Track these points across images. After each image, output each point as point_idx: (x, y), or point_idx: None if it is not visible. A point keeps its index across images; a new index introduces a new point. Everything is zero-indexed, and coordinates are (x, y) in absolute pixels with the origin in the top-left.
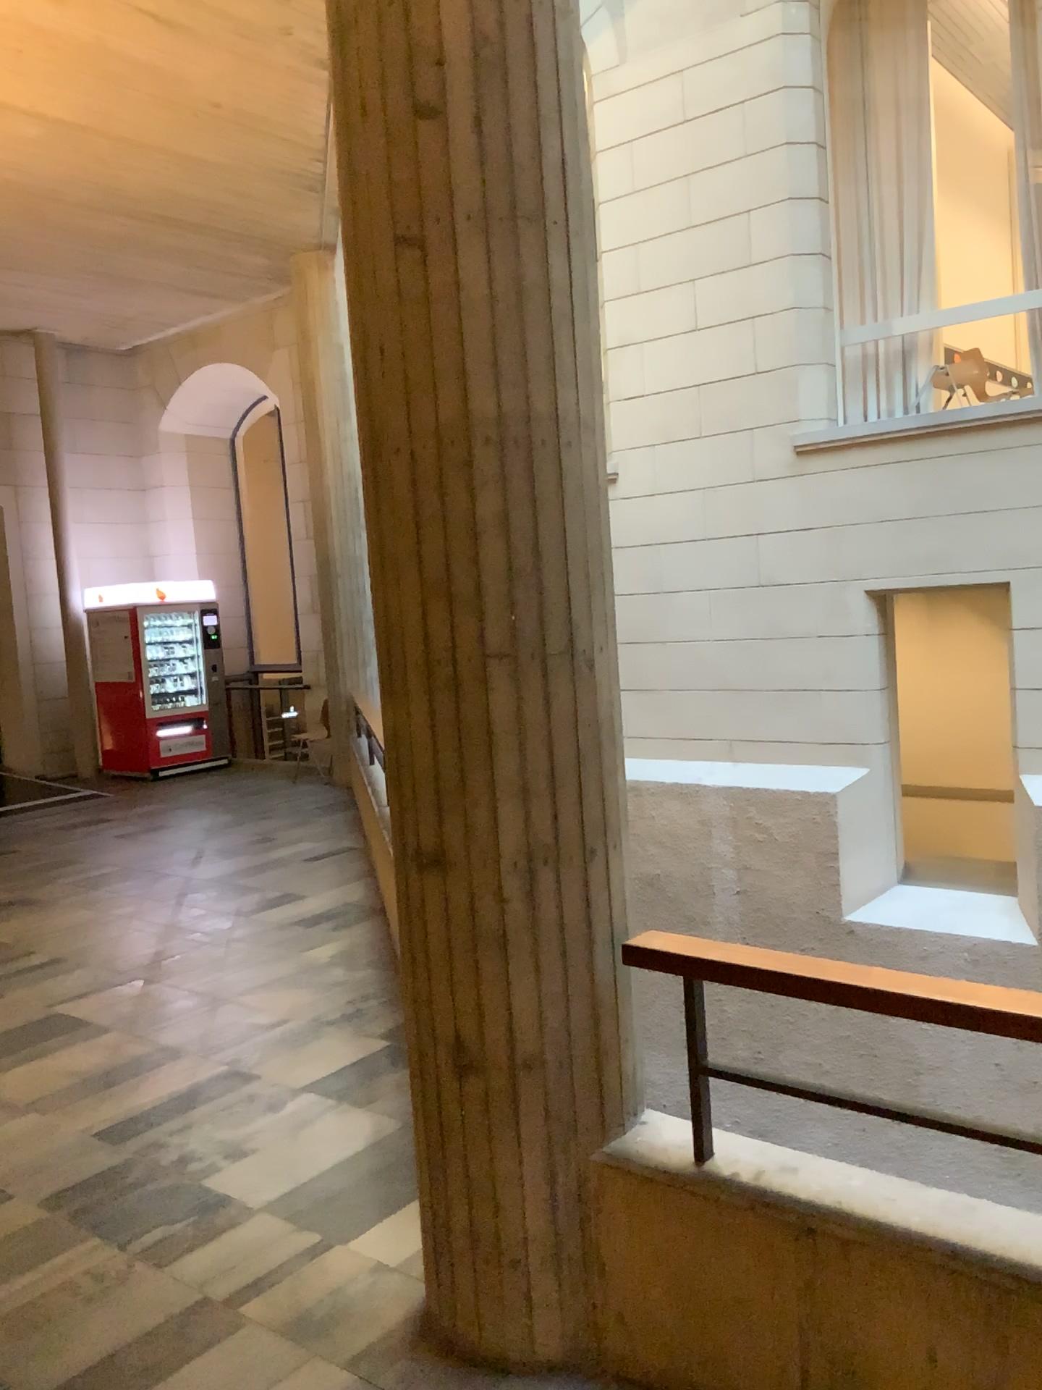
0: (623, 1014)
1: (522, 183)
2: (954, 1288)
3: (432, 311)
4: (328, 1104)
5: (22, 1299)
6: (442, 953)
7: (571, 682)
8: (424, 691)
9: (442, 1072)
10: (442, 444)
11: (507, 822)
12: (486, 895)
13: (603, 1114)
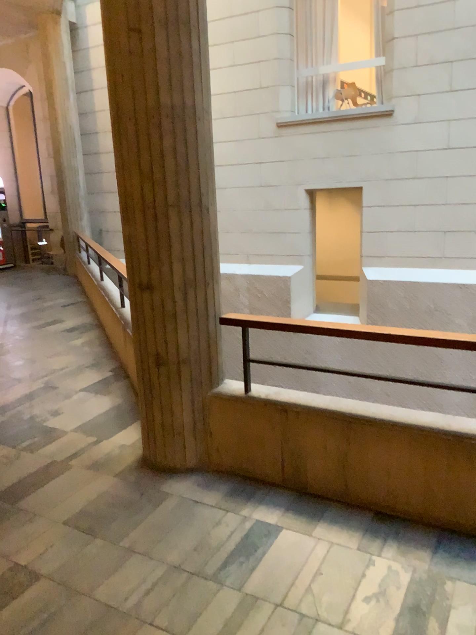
0: (218, 343)
1: (181, 8)
2: (334, 423)
3: (144, 61)
4: (91, 394)
5: None
6: (150, 321)
7: (200, 216)
8: (142, 219)
9: (150, 366)
10: (149, 118)
11: (176, 270)
12: (167, 299)
13: (211, 380)
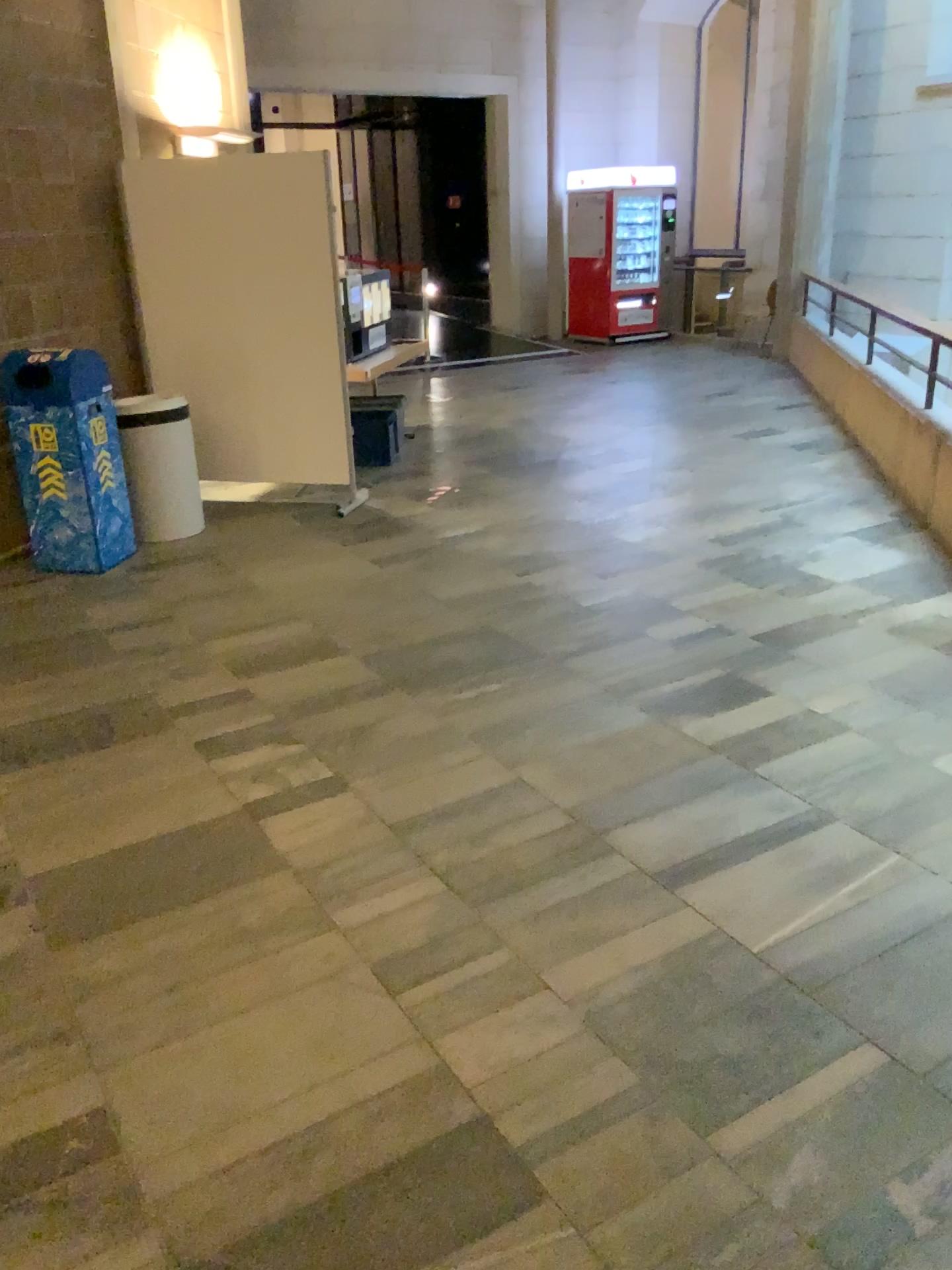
0: None
1: None
2: None
3: None
4: (869, 541)
5: (717, 598)
6: None
7: None
8: None
9: None
10: None
11: None
12: None
13: None
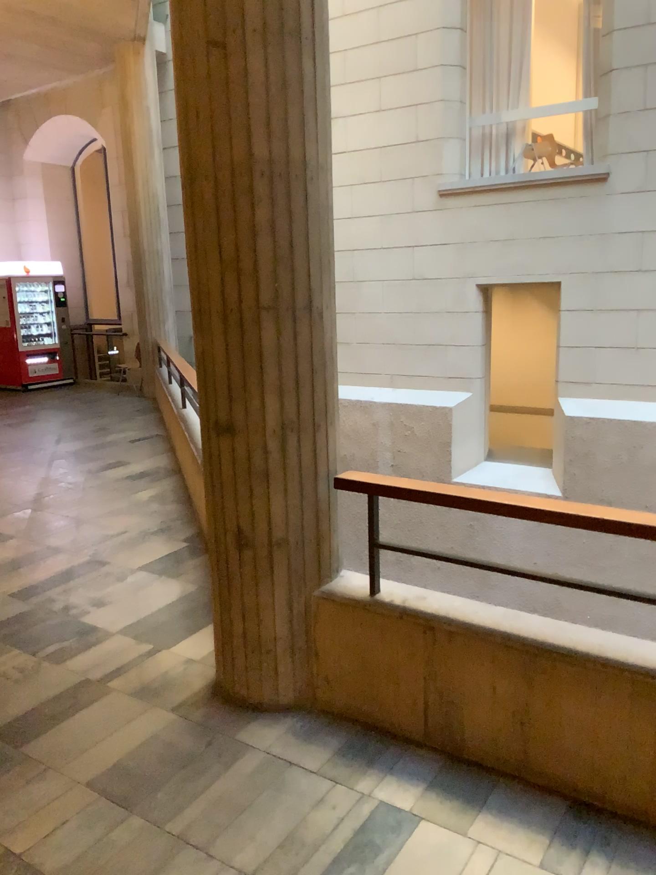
0: (332, 517)
1: (287, 12)
2: (507, 654)
3: (230, 92)
4: (153, 577)
5: None
6: (230, 481)
7: (309, 325)
8: (221, 328)
9: (229, 548)
10: (235, 177)
11: (270, 406)
12: (256, 448)
13: (320, 573)
